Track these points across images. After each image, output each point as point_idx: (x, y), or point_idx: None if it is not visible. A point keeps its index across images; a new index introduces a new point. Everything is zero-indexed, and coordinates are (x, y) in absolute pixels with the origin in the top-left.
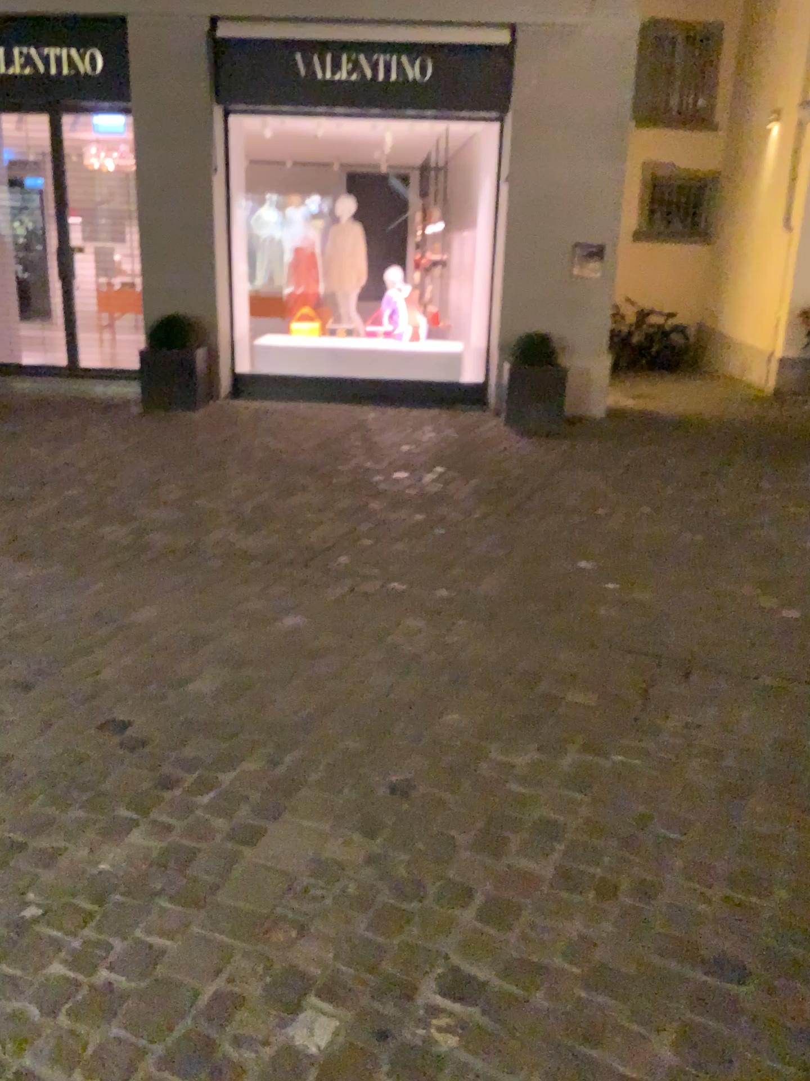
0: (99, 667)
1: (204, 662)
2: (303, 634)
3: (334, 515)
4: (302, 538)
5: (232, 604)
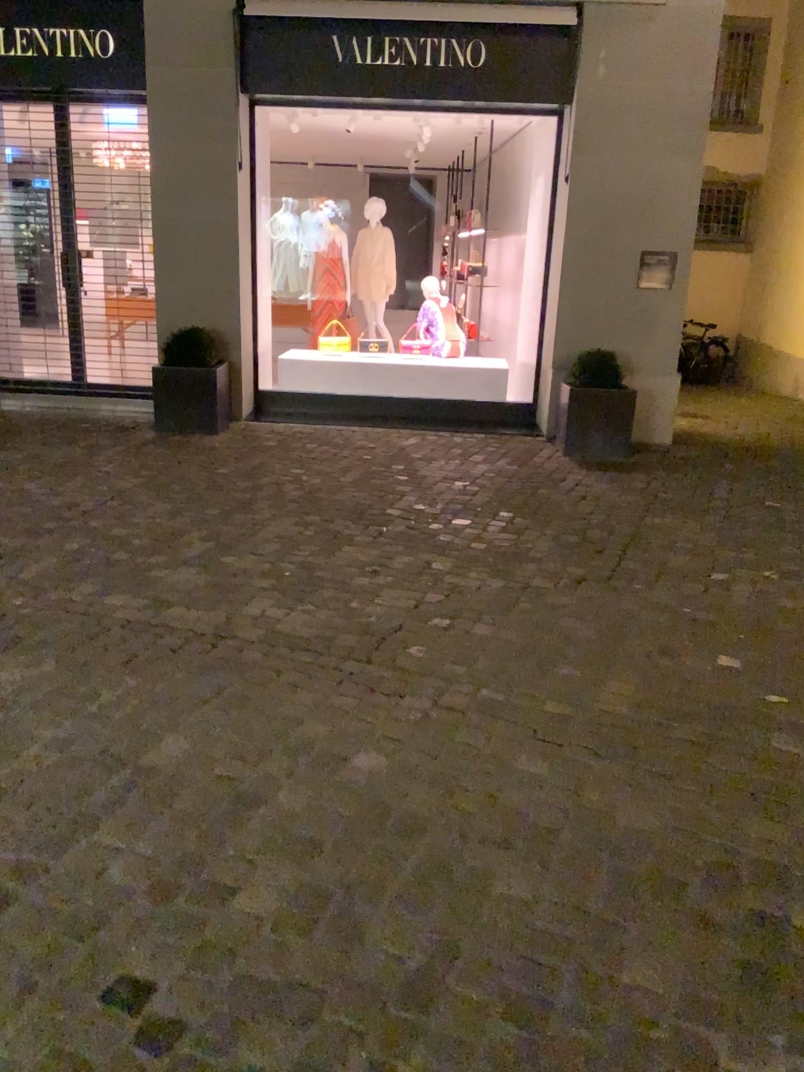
0: (102, 866)
1: (254, 851)
2: (386, 793)
3: (394, 582)
4: (359, 618)
5: (283, 736)
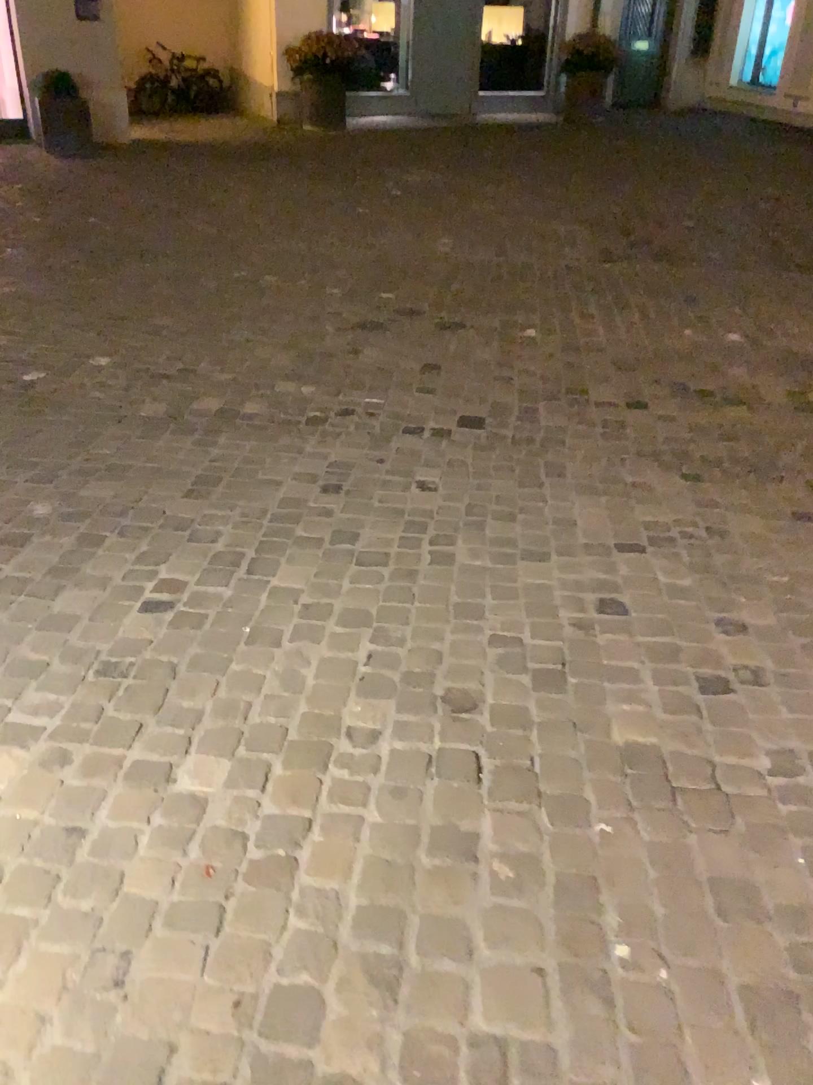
0: None
1: None
2: None
3: None
4: None
5: None
